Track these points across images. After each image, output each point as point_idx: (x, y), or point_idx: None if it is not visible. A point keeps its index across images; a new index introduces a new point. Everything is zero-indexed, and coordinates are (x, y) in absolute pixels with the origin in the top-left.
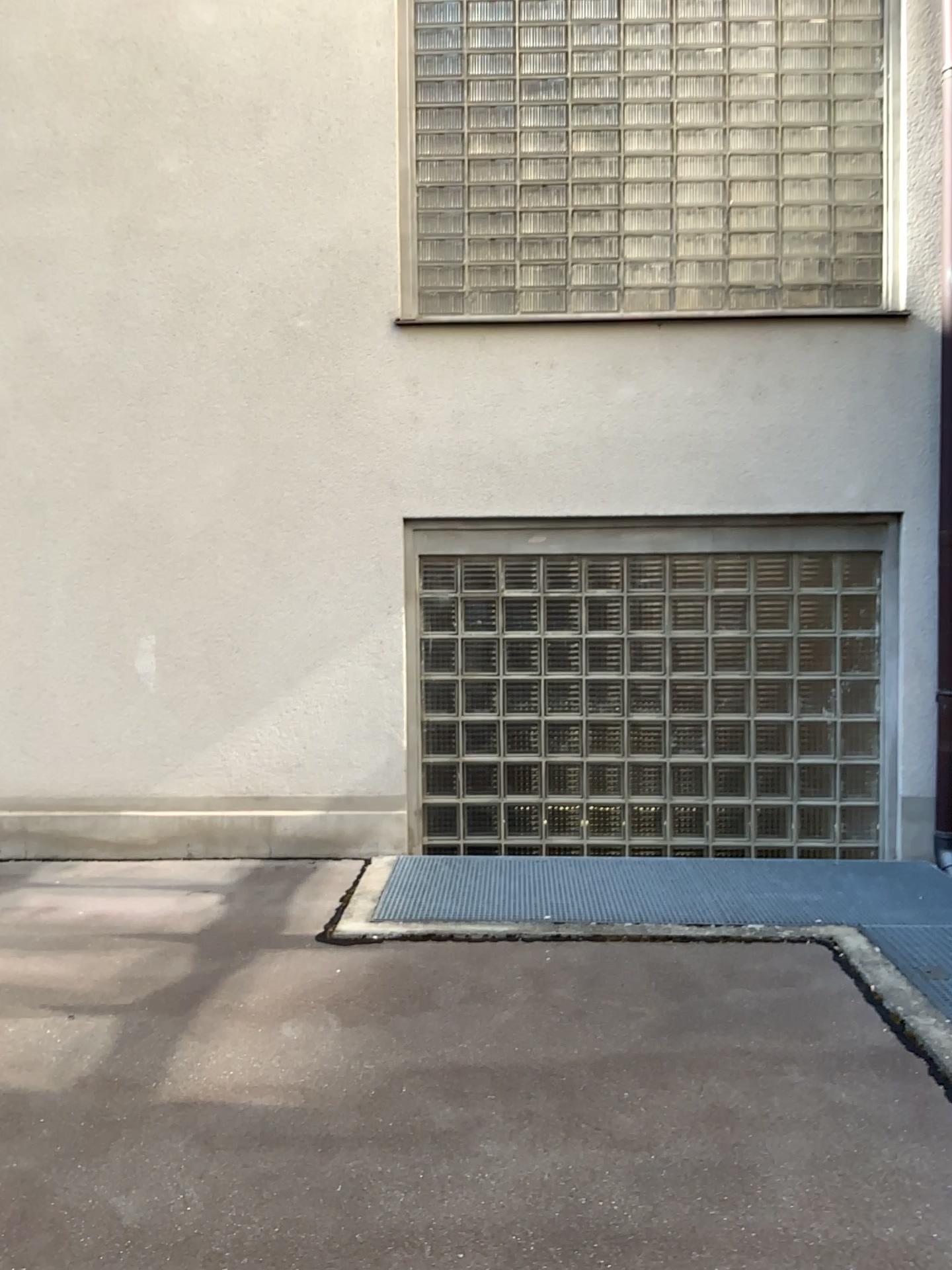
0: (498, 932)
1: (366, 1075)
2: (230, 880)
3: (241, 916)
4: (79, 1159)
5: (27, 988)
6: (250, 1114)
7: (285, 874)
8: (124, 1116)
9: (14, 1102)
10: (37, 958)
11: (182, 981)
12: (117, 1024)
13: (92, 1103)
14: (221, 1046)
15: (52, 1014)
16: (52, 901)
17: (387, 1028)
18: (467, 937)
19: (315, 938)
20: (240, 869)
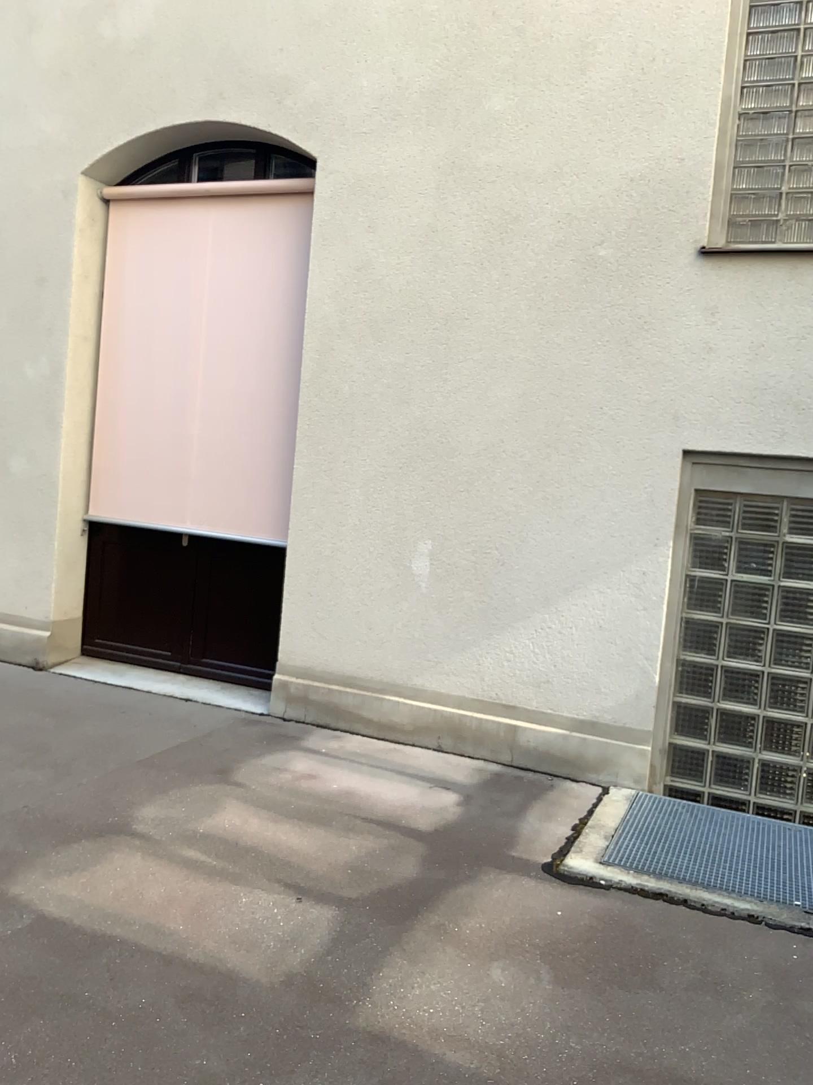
0: (737, 905)
1: (569, 1059)
2: (471, 781)
3: (474, 823)
4: (260, 1077)
5: (268, 857)
6: (438, 1074)
7: (523, 785)
8: (316, 1034)
9: (222, 987)
10: (285, 827)
11: (405, 885)
12: (335, 919)
13: (290, 1009)
14: (426, 974)
15: (282, 892)
16: (313, 770)
17: (600, 1001)
18: (701, 903)
19: (540, 867)
20: (482, 771)
